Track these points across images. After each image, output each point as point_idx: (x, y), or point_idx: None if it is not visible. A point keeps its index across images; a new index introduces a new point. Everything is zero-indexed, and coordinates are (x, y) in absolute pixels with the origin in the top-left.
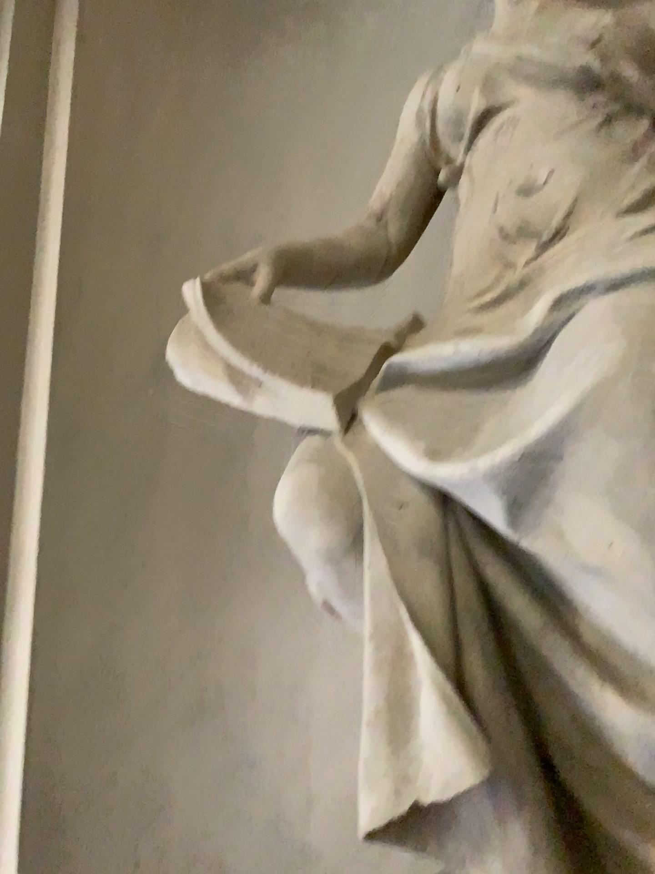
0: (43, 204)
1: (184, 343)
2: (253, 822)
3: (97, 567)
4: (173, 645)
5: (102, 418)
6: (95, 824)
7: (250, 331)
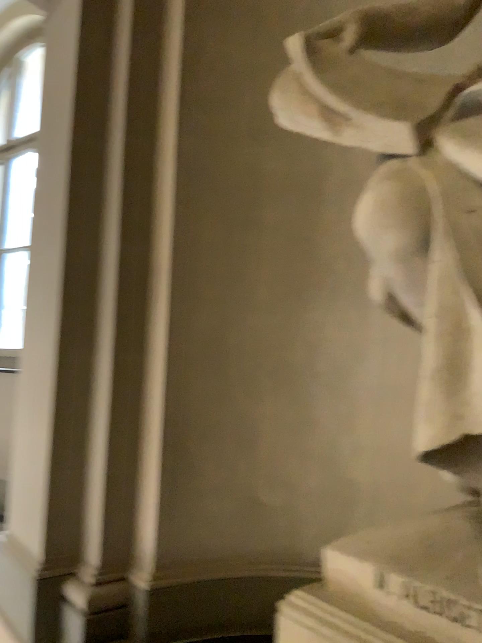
0: (166, 4)
1: (285, 93)
2: (313, 461)
3: (208, 280)
4: (259, 339)
5: (211, 172)
6: (207, 449)
7: (340, 79)
